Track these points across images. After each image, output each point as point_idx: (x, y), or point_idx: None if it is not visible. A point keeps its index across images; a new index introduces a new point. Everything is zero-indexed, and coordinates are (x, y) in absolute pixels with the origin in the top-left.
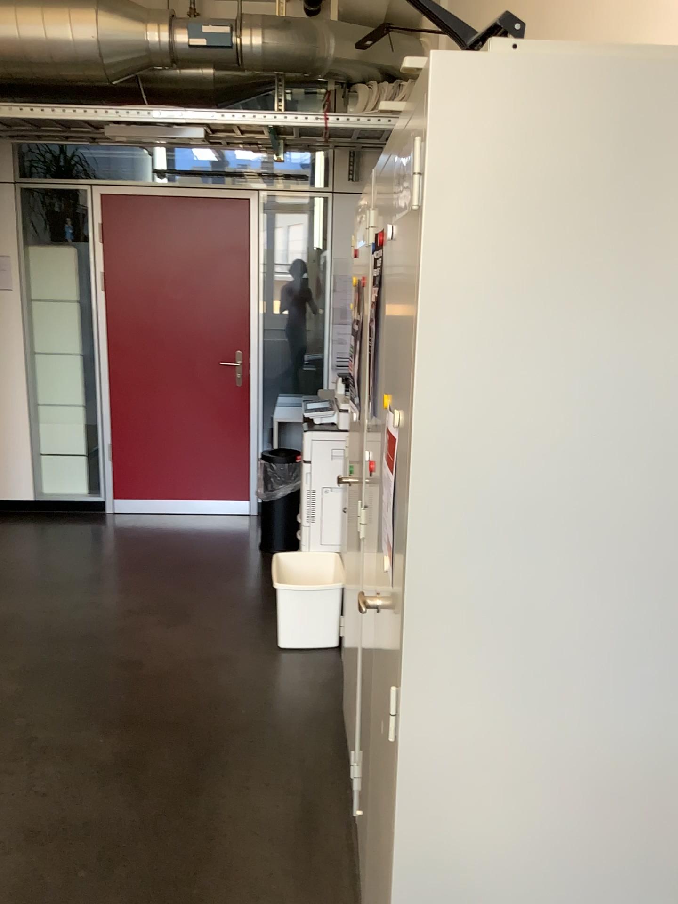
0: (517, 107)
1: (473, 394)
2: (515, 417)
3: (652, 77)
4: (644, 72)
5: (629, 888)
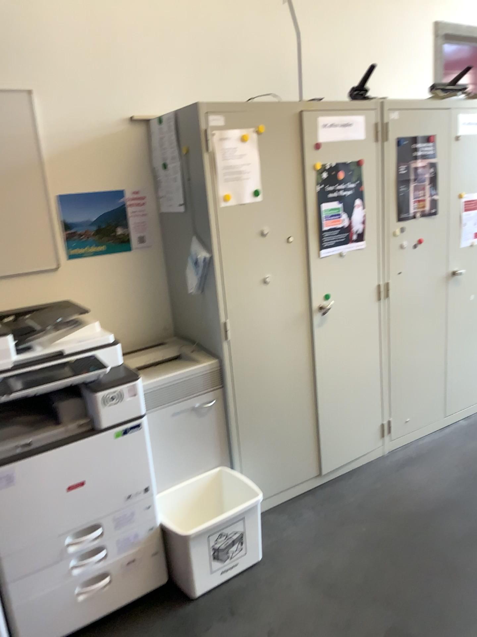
0: None
1: None
2: None
3: None
4: None
5: None
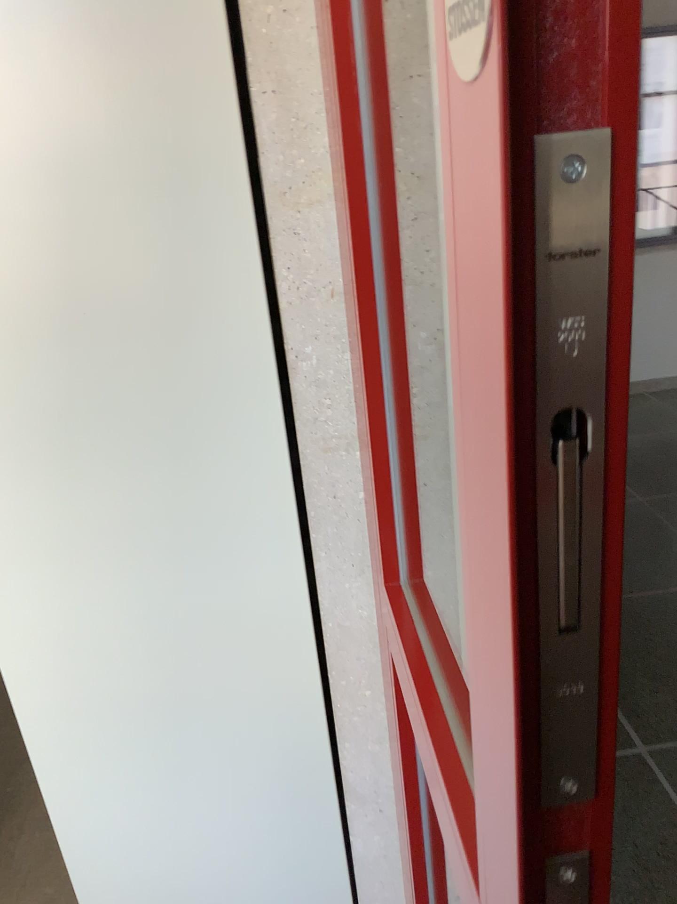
0: None
1: None
2: None
3: None
4: None
5: (257, 738)
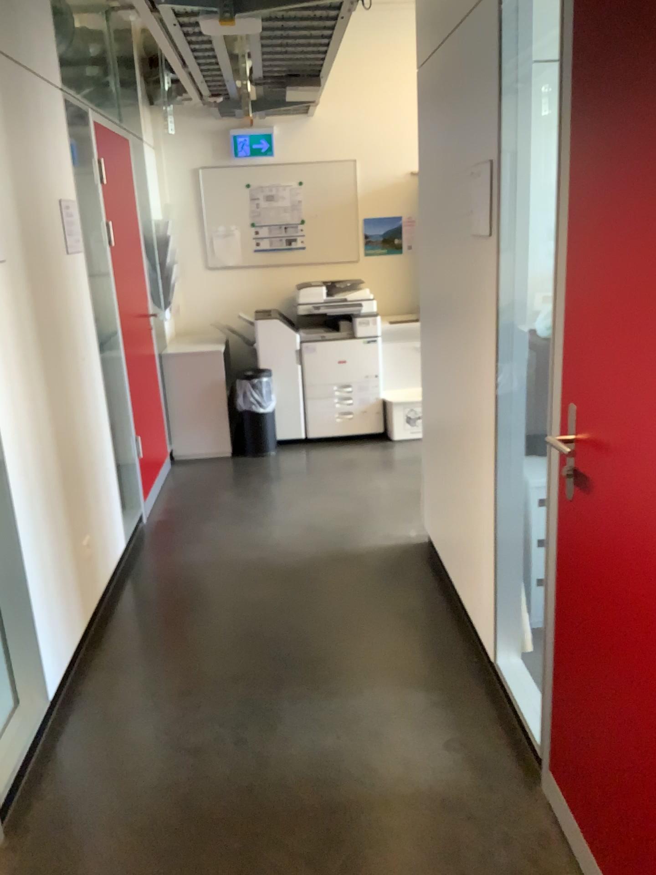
0: None
1: None
2: None
3: None
4: None
5: None
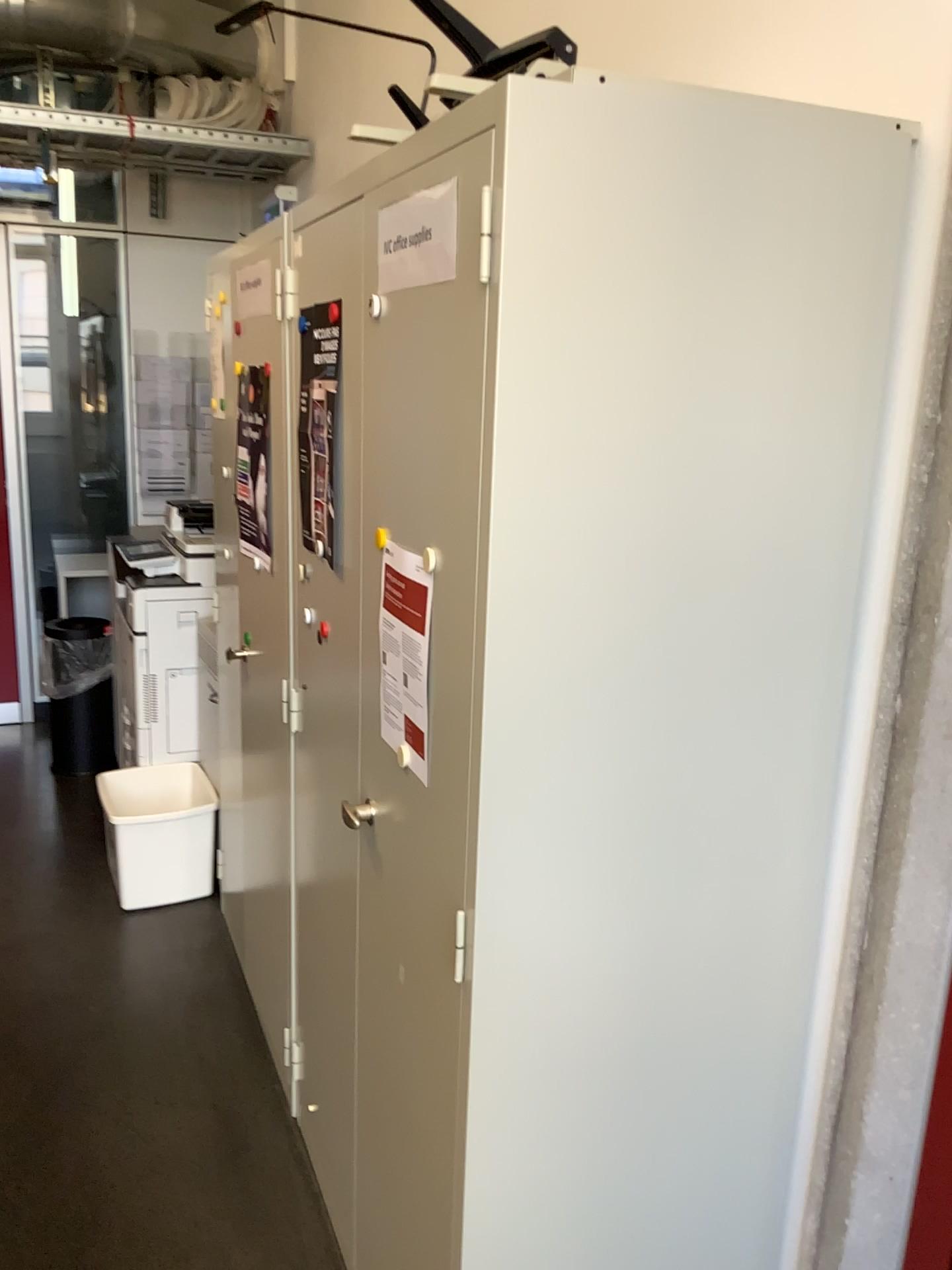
0: (609, 158)
1: (559, 522)
2: (606, 548)
3: (752, 135)
4: (744, 128)
5: (728, 1102)
